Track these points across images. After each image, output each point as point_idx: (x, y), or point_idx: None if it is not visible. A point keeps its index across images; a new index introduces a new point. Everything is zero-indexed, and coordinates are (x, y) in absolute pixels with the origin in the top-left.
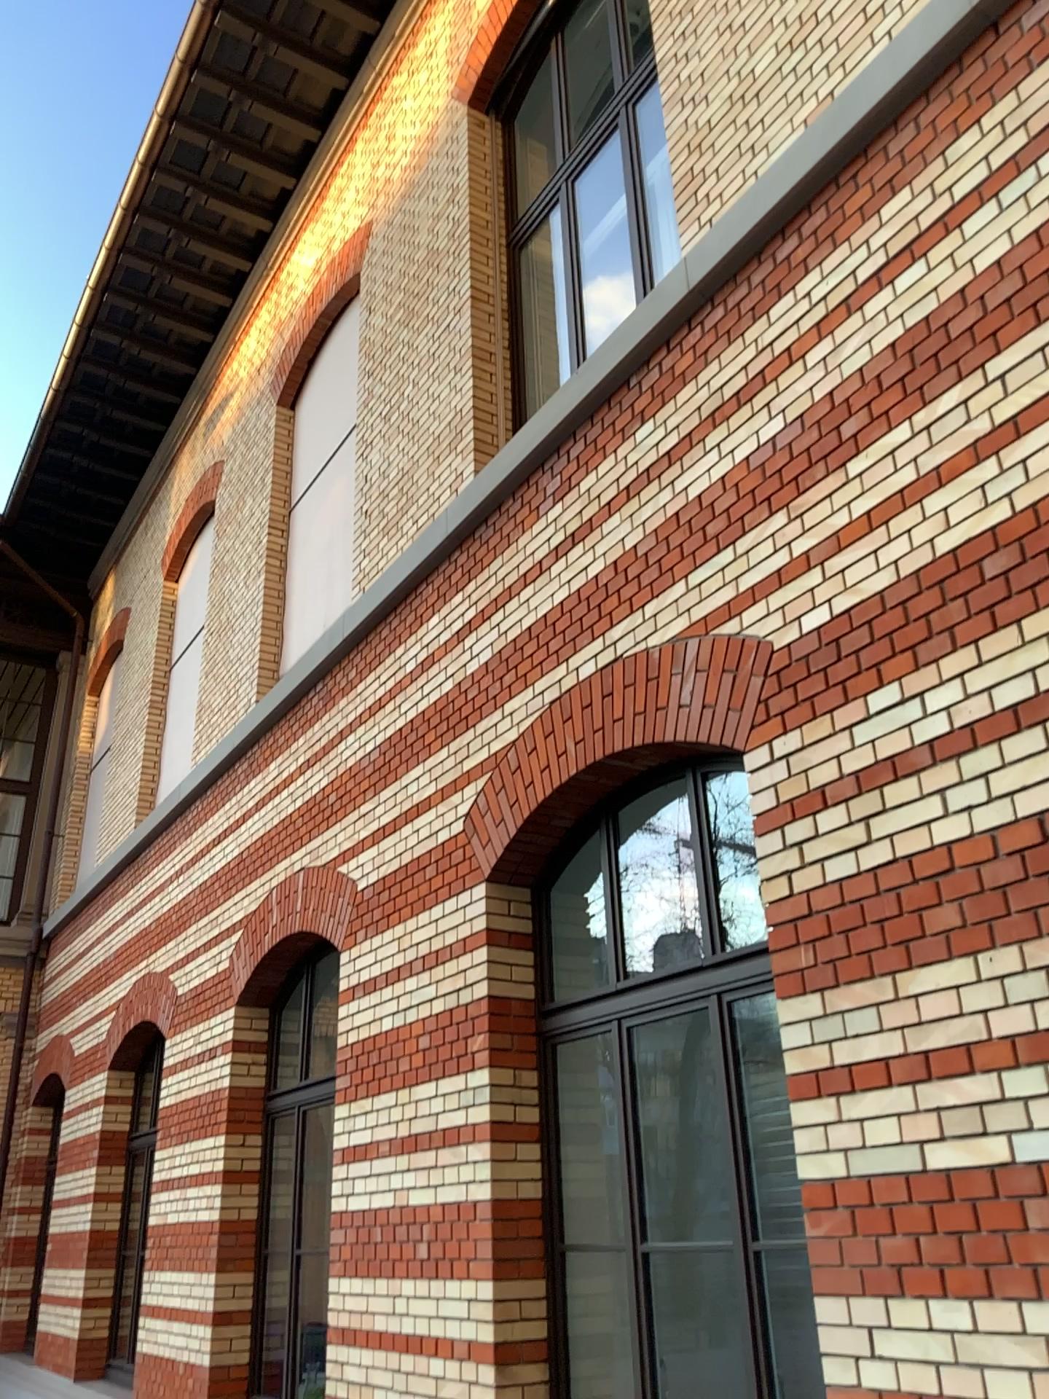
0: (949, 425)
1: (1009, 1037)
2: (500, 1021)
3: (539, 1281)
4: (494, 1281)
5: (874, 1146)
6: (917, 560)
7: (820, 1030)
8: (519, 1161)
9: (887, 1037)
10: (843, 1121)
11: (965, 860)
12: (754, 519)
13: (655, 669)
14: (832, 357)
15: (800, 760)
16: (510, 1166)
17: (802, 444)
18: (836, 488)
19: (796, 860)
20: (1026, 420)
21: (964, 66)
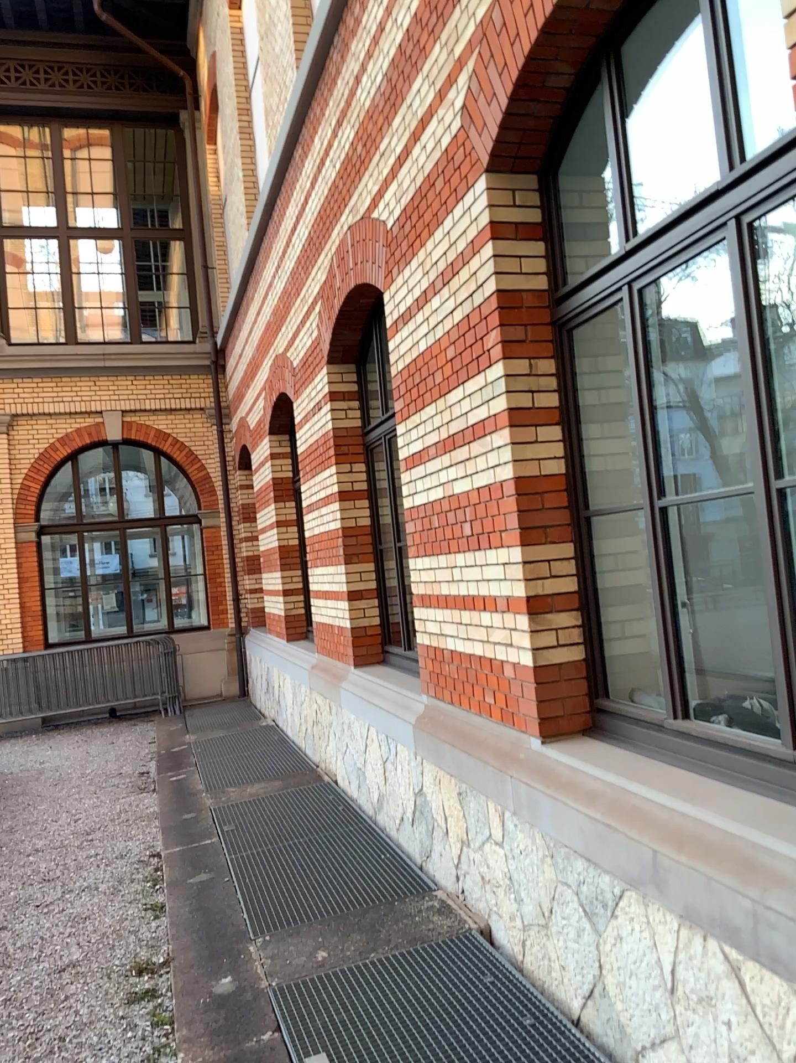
0: None
1: None
2: (513, 314)
3: (569, 544)
4: (526, 547)
5: None
6: None
7: None
8: (541, 442)
9: None
10: None
11: None
12: None
13: None
14: None
15: None
16: (534, 447)
17: None
18: None
19: None
20: None
21: None
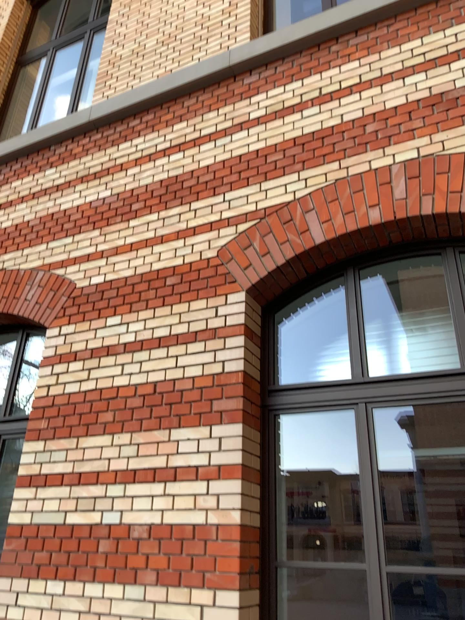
0: (172, 220)
1: (116, 471)
2: None
3: None
4: None
5: (47, 511)
6: (143, 268)
7: (40, 457)
8: None
9: (68, 464)
10: (37, 499)
11: (122, 395)
12: (85, 228)
13: (20, 279)
14: (138, 174)
15: (70, 337)
16: None
17: (115, 205)
18: (122, 228)
19: (54, 380)
20: (199, 229)
21: (220, 86)
